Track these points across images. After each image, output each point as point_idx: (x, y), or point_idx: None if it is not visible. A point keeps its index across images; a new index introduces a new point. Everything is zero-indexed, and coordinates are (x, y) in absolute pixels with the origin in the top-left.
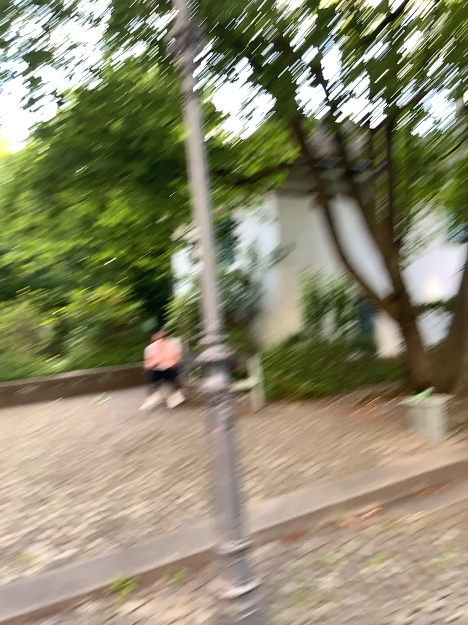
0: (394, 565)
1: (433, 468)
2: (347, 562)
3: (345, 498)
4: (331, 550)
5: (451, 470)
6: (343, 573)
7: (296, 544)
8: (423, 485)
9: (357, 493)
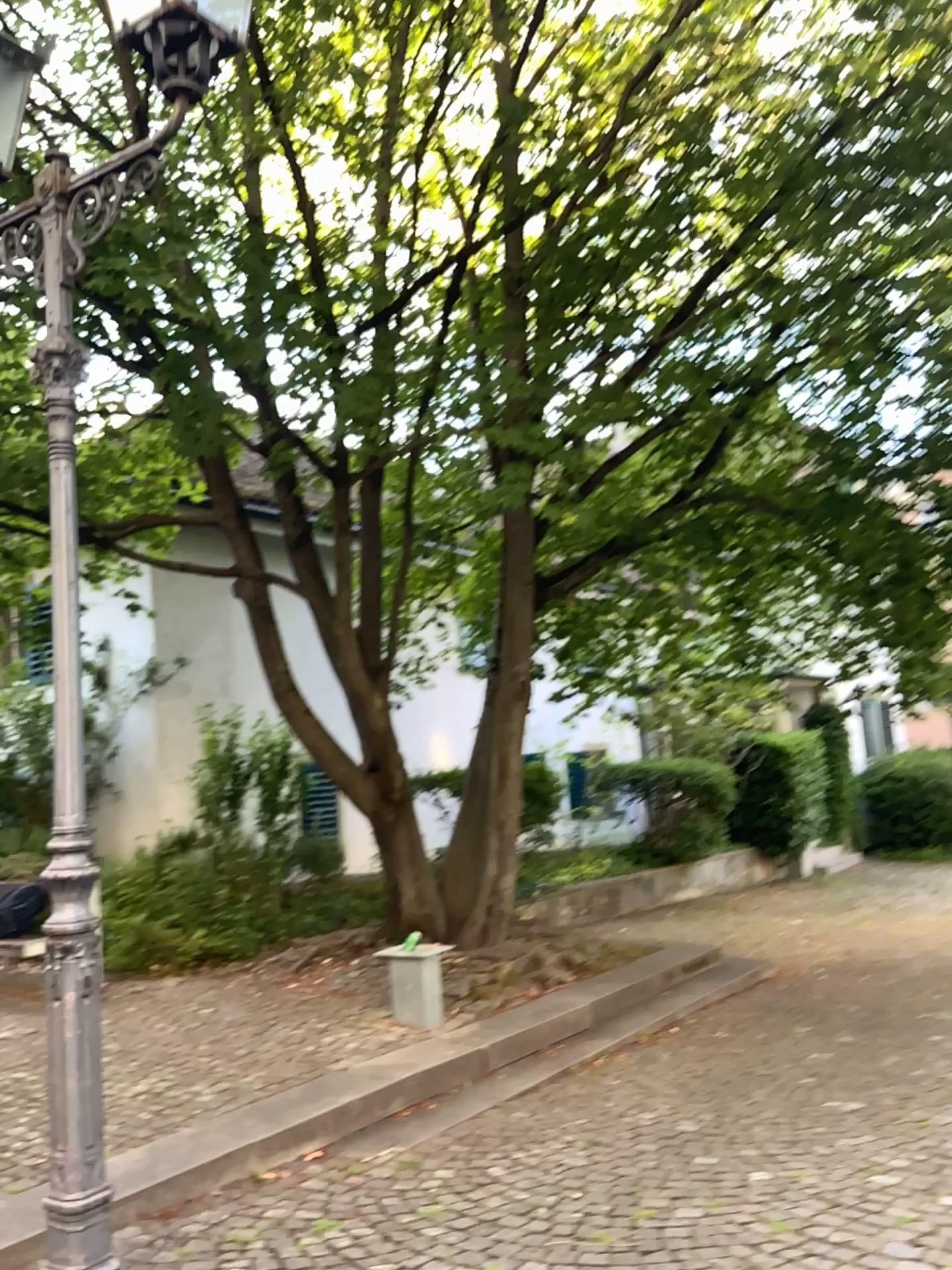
0: (347, 1221)
1: (420, 1068)
2: (271, 1226)
3: (271, 1130)
4: (244, 1214)
5: (448, 1070)
6: (265, 1243)
7: (181, 1214)
8: (402, 1099)
9: (291, 1120)
